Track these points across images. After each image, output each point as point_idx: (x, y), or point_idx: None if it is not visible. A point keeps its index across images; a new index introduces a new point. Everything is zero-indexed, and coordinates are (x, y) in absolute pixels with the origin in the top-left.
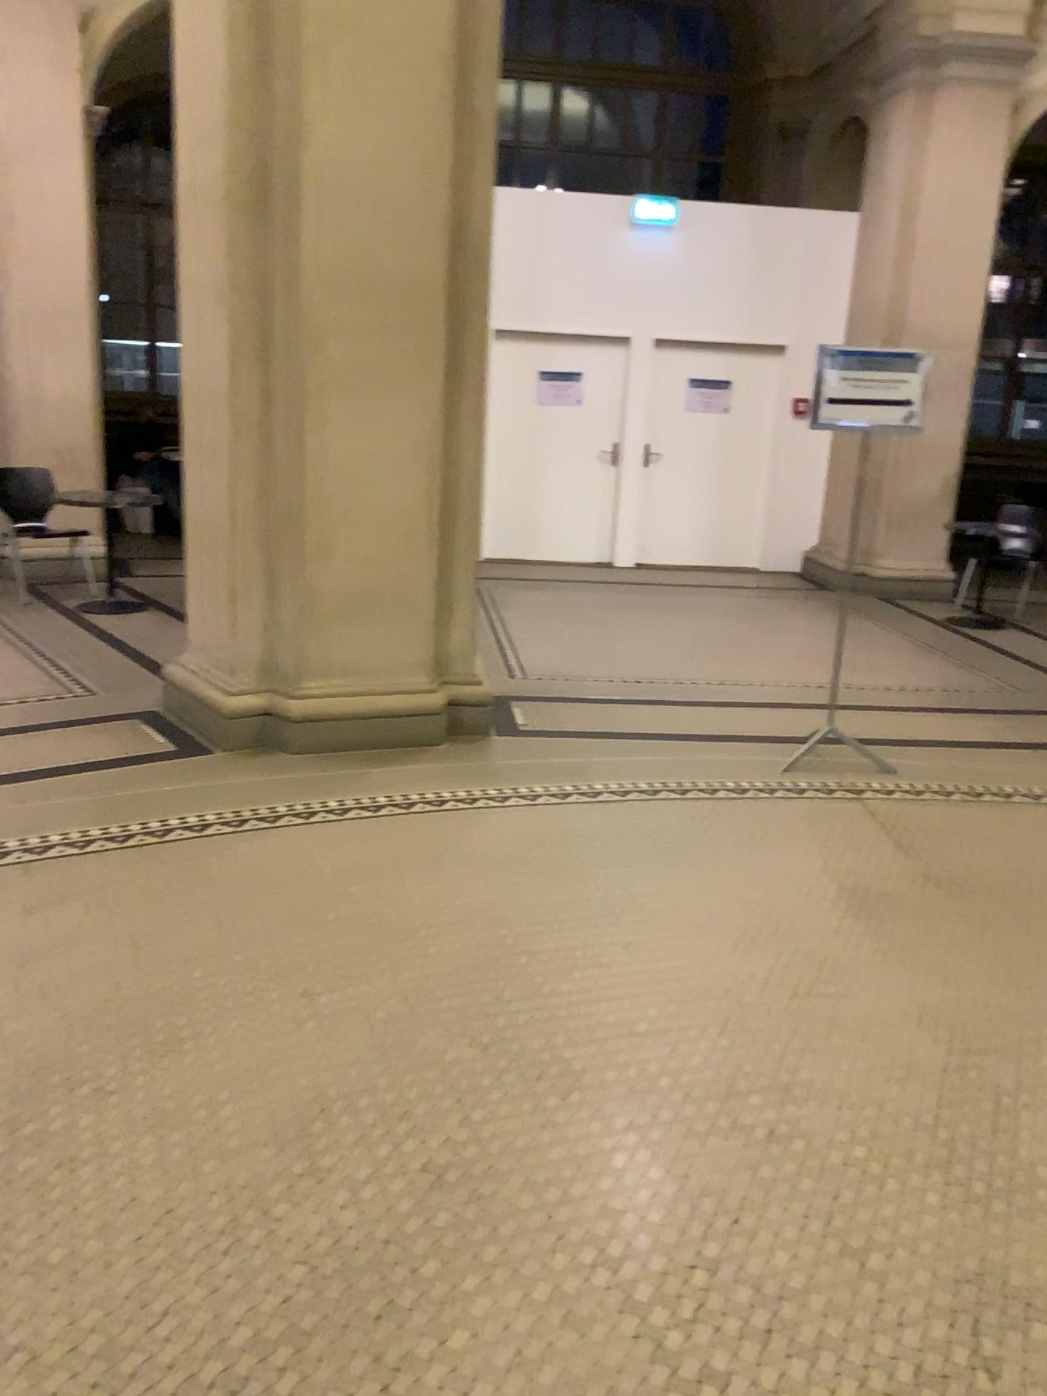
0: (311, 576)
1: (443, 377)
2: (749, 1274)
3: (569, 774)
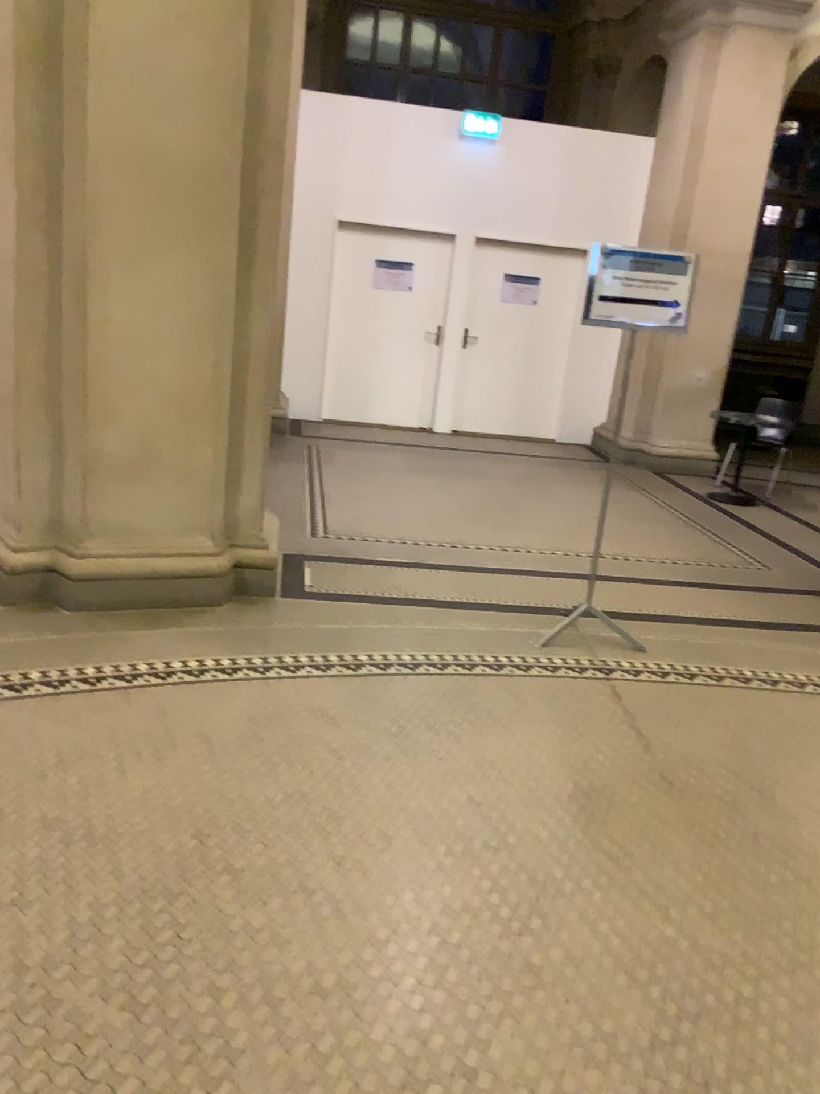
0: (99, 441)
1: (236, 256)
2: None
3: (335, 643)
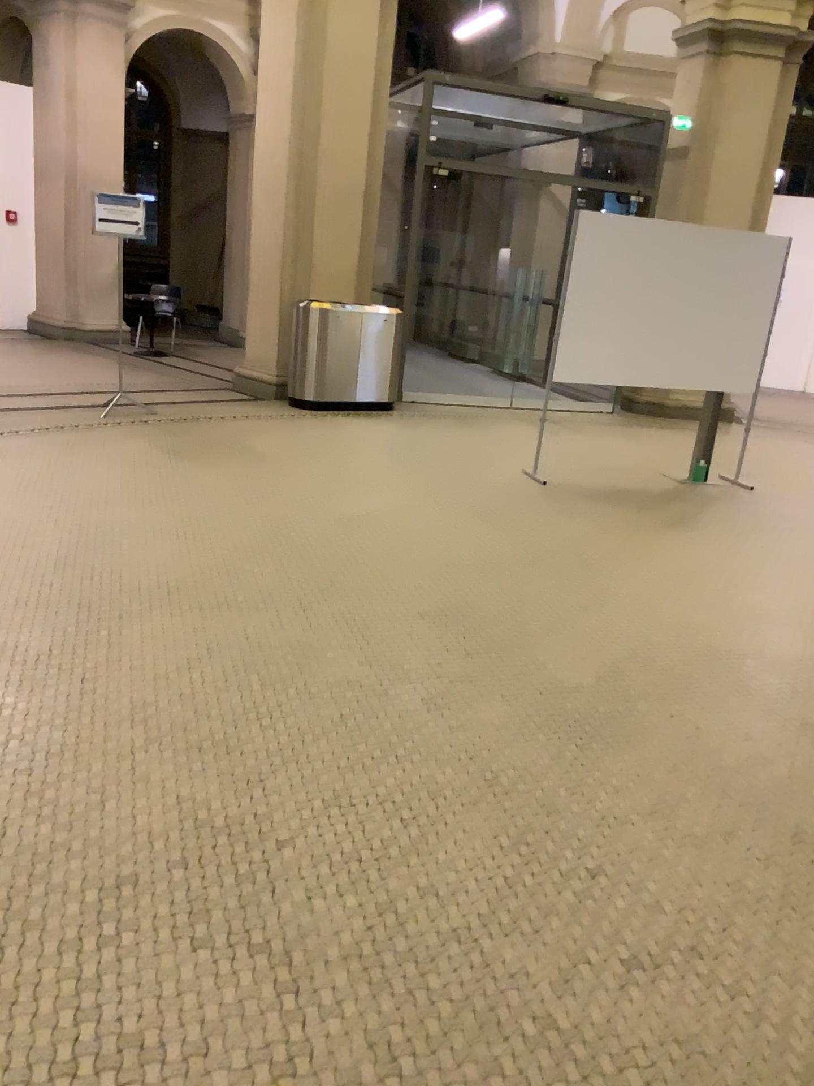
0: None
1: None
2: (200, 525)
3: None
